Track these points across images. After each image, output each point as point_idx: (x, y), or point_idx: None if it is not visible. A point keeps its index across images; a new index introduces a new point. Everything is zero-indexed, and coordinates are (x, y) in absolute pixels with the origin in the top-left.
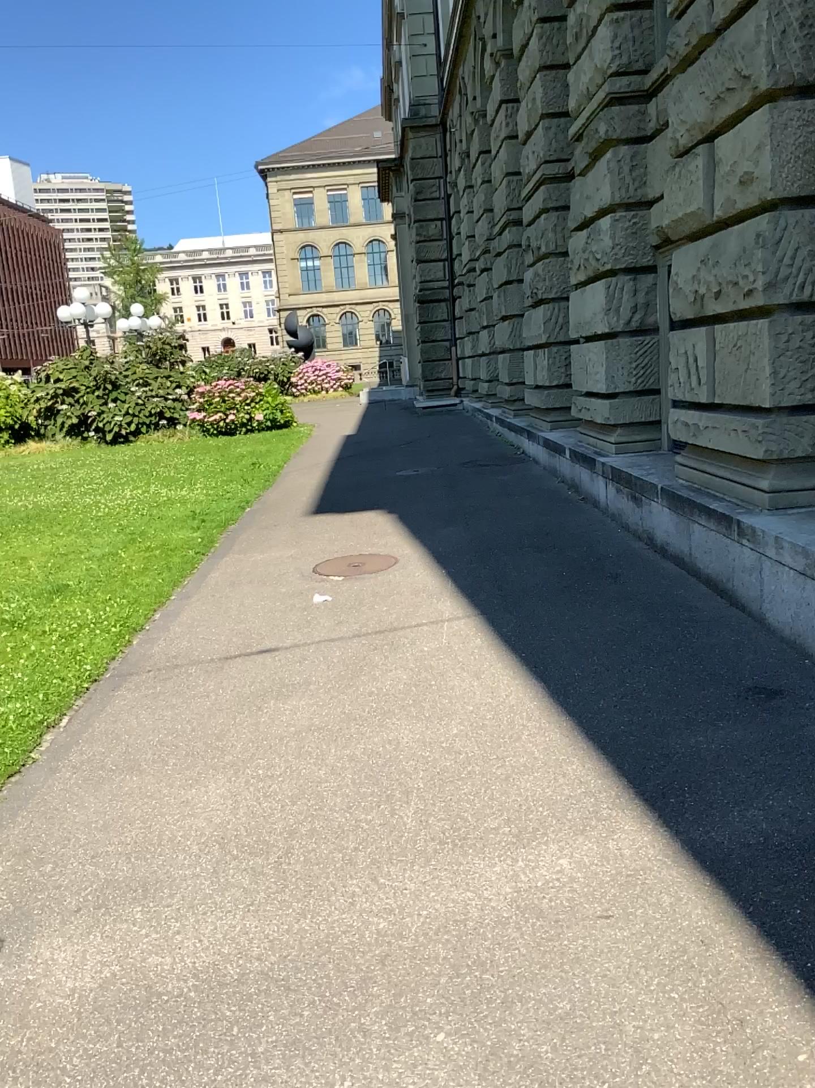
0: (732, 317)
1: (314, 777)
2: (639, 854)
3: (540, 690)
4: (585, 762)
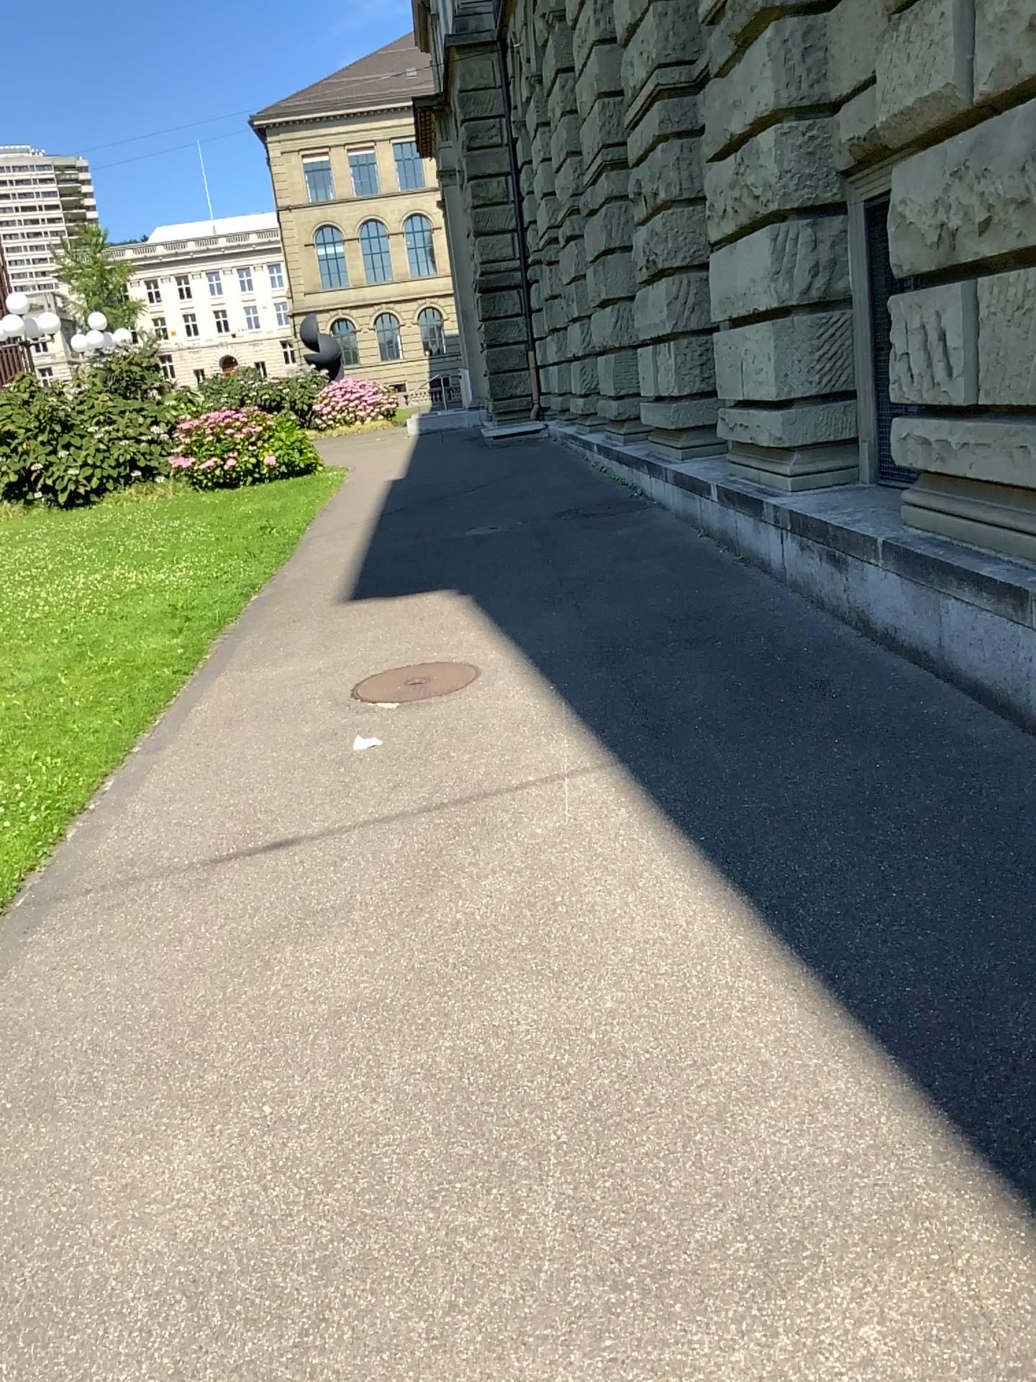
0: (1019, 258)
1: (366, 1115)
2: (1026, 1318)
3: (745, 907)
4: (857, 1070)
